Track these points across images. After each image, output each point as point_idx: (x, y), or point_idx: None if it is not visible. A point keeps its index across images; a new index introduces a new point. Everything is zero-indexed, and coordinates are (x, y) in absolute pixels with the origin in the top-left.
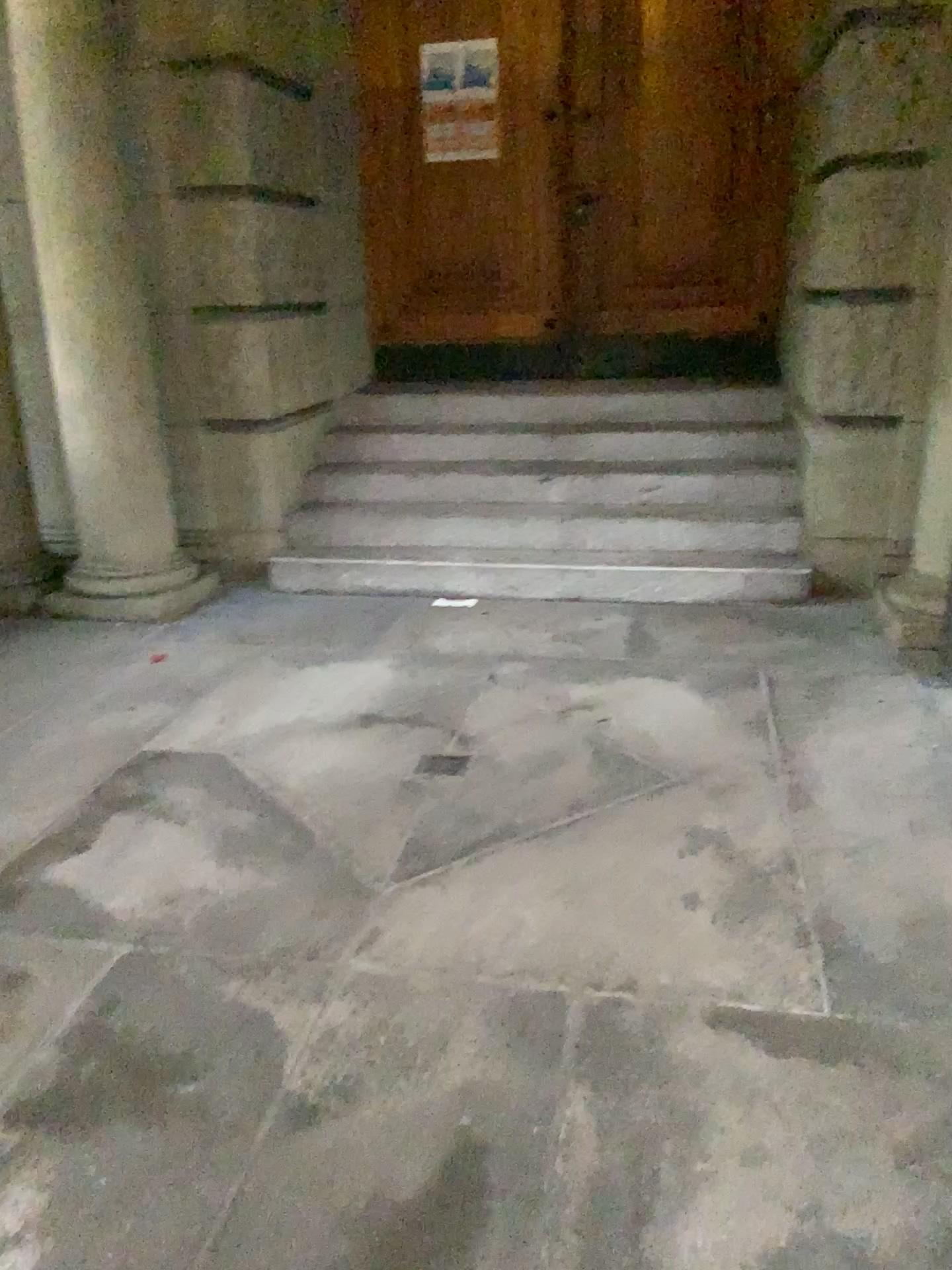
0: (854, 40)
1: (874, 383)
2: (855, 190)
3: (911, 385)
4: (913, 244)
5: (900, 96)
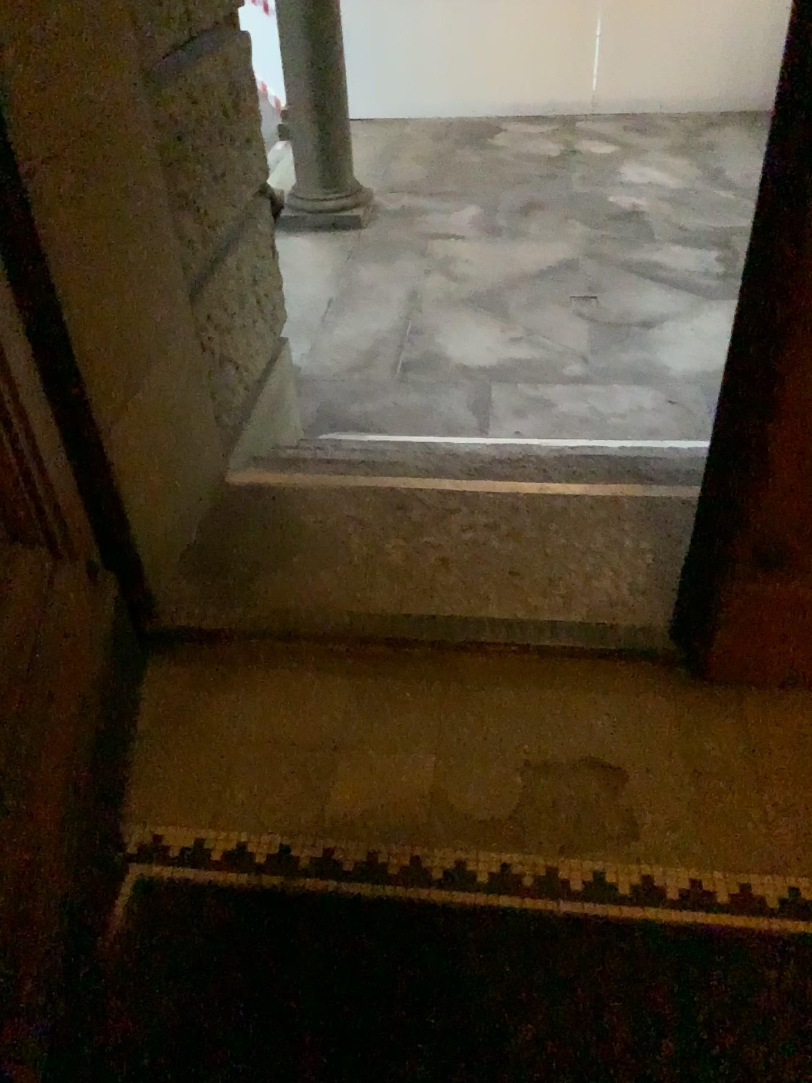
0: None
1: None
2: None
3: None
4: None
5: None
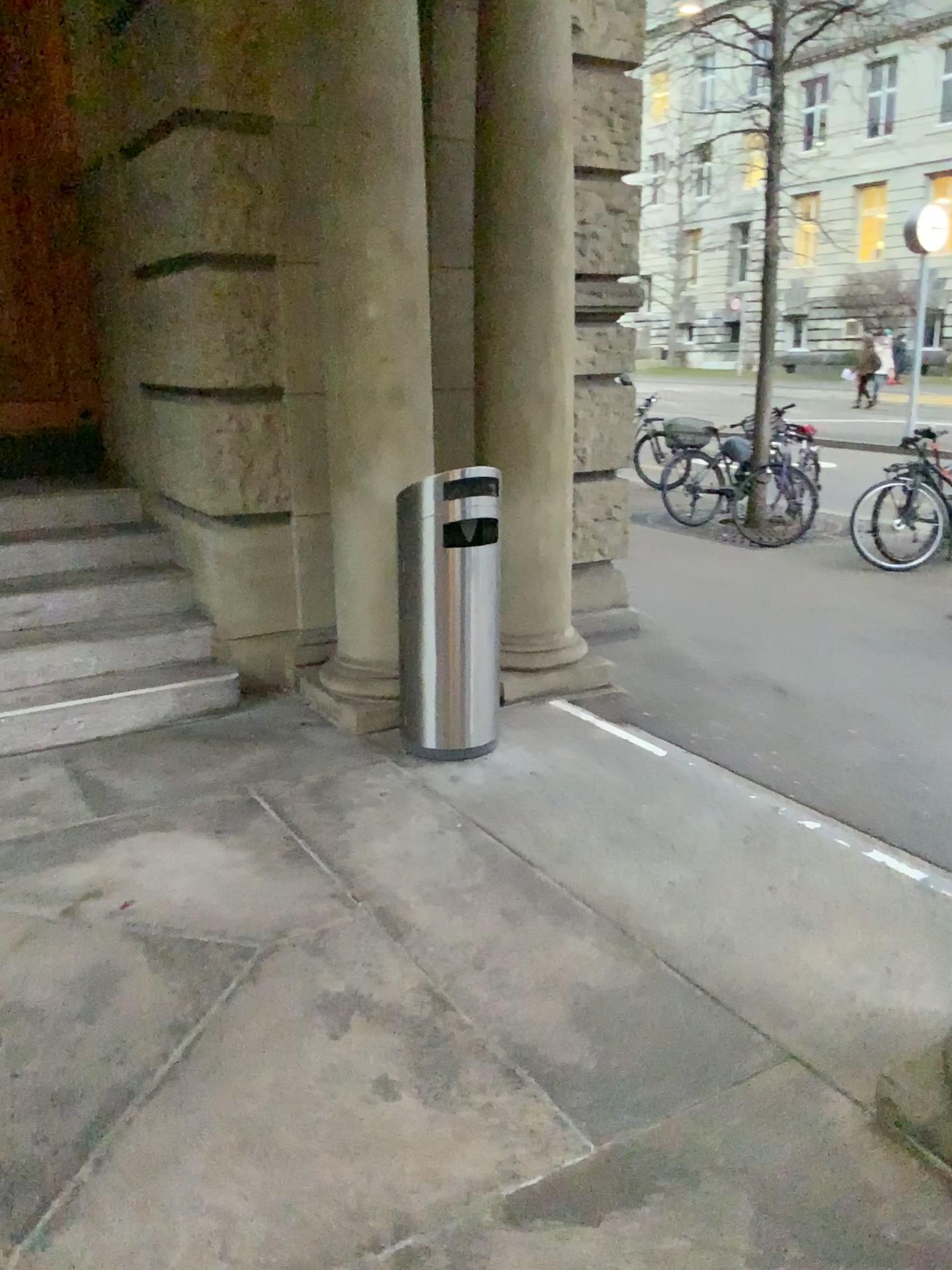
0: (188, 140)
1: (265, 479)
2: (214, 289)
3: (302, 480)
4: (284, 344)
5: (248, 202)
